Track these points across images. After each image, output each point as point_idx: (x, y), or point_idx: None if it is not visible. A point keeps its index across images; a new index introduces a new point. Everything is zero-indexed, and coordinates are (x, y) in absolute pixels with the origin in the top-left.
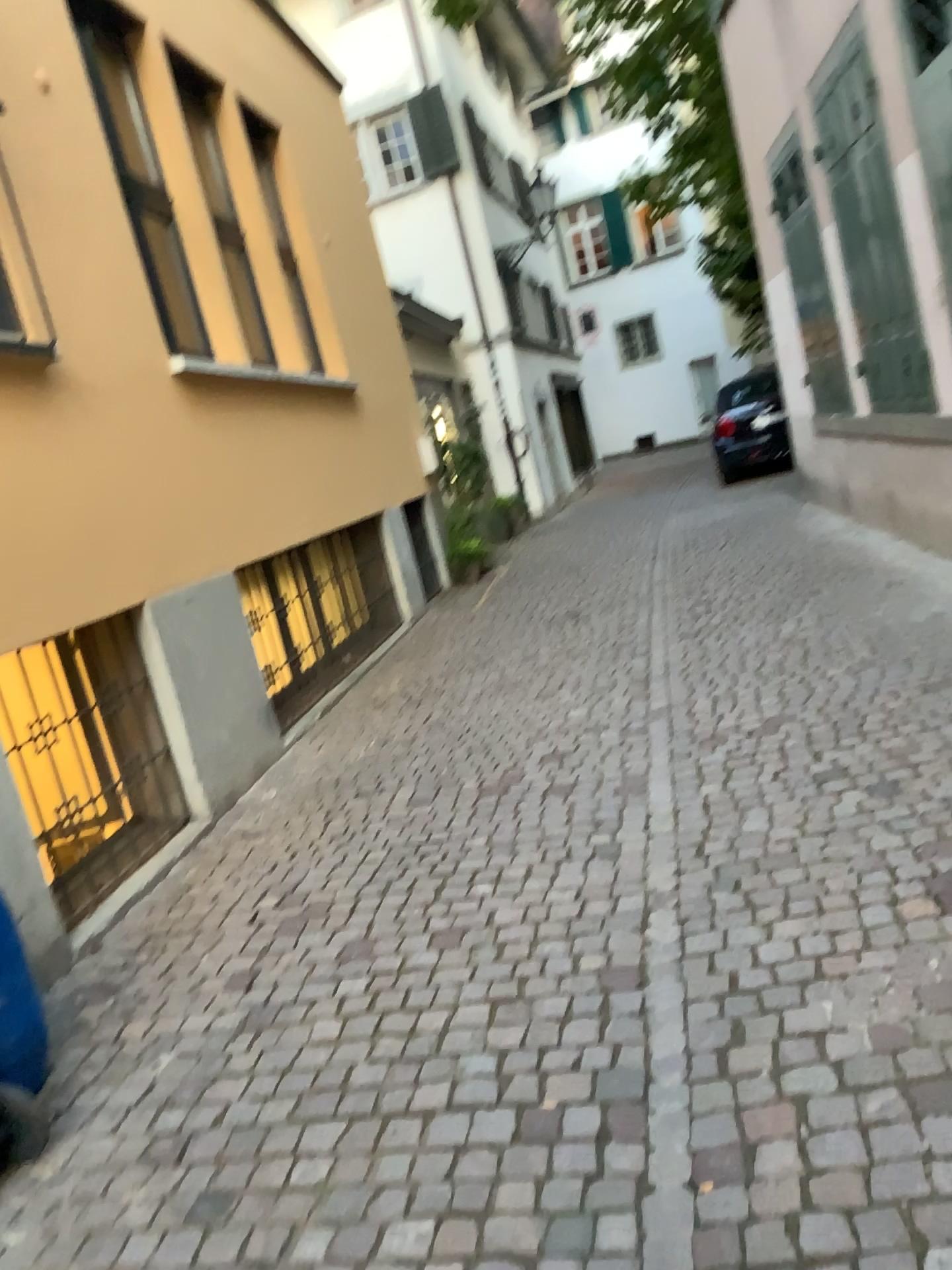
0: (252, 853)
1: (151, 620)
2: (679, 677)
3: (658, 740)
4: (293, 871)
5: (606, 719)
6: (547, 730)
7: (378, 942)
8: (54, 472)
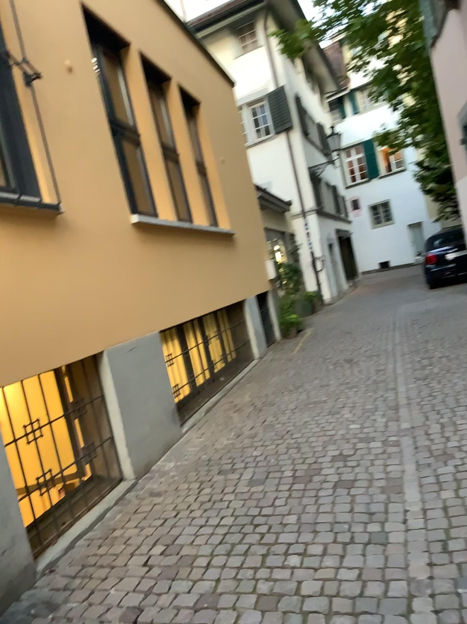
0: (153, 509)
1: (107, 362)
2: (416, 407)
3: (406, 451)
4: (175, 526)
5: (371, 432)
6: (335, 437)
7: (221, 598)
8: (54, 277)
